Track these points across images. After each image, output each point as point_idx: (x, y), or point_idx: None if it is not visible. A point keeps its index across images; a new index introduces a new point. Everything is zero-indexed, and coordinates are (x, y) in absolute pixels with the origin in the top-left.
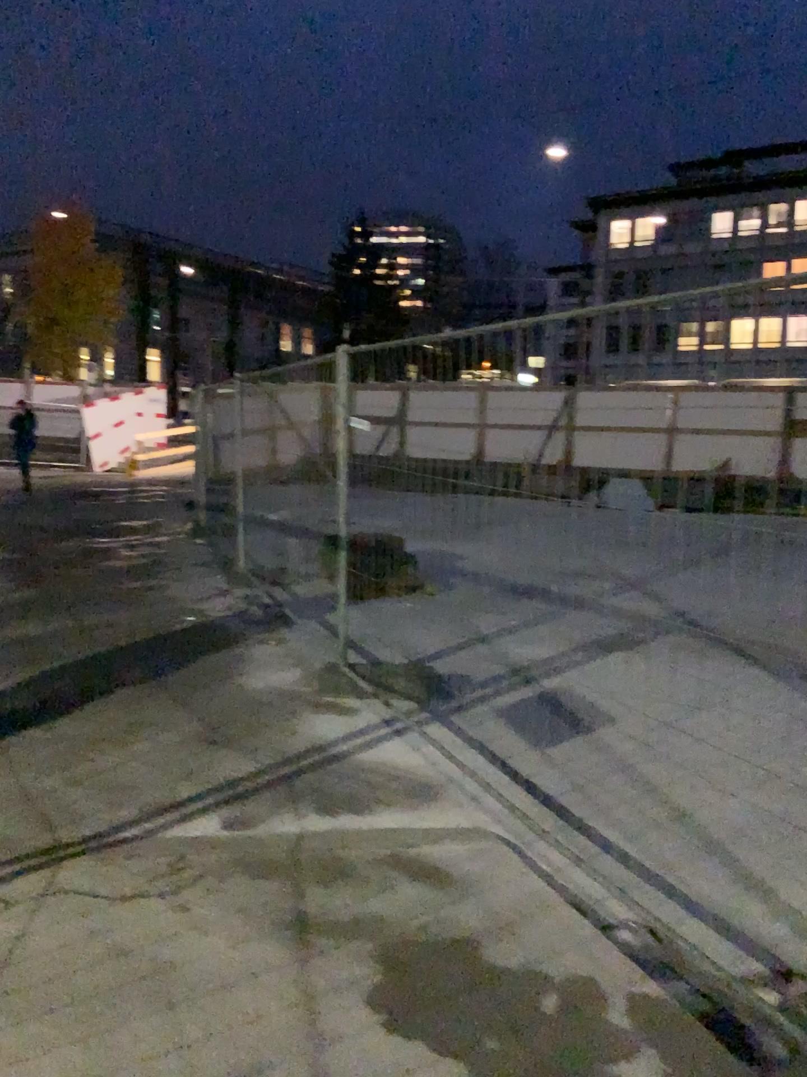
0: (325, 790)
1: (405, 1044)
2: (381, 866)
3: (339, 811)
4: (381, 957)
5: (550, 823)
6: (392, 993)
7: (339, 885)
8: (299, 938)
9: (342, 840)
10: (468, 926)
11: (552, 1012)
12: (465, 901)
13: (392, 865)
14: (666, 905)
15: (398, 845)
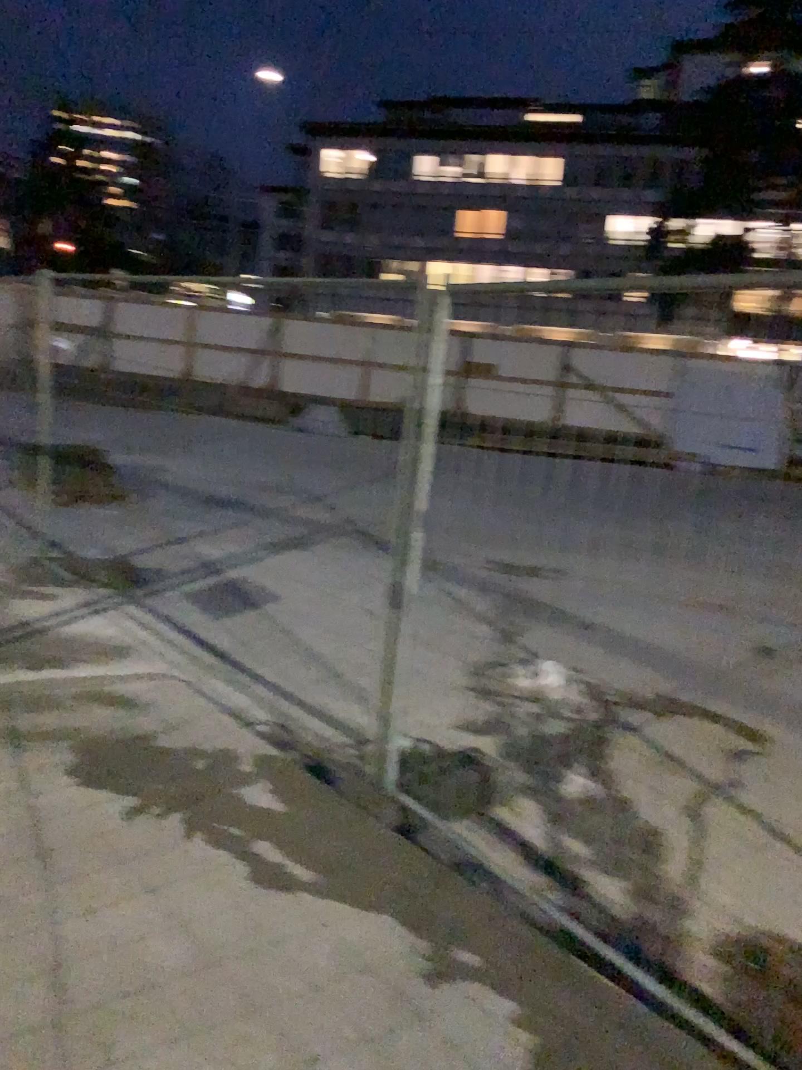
0: (27, 655)
1: (92, 796)
2: (76, 702)
3: (39, 669)
4: (74, 754)
5: (215, 669)
6: (83, 772)
7: (40, 715)
8: (8, 747)
9: (43, 688)
10: (143, 733)
11: (200, 774)
12: (142, 720)
13: (84, 701)
14: (291, 713)
15: (90, 689)
